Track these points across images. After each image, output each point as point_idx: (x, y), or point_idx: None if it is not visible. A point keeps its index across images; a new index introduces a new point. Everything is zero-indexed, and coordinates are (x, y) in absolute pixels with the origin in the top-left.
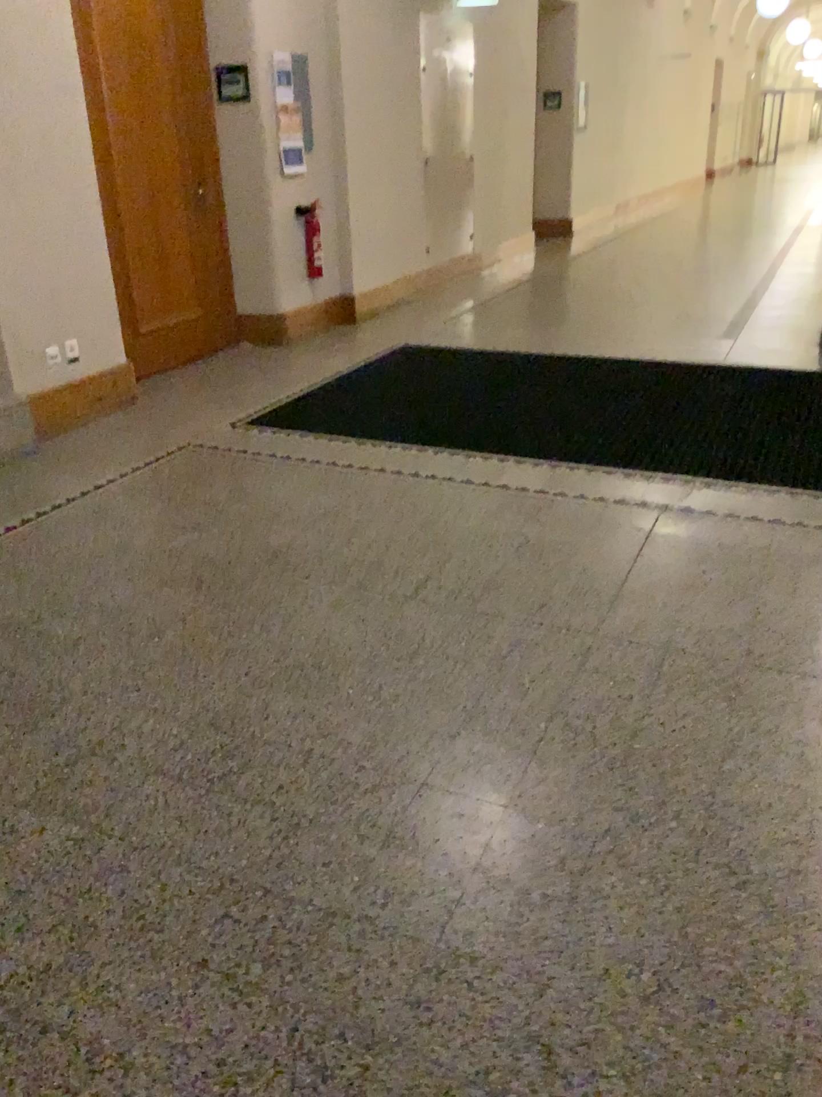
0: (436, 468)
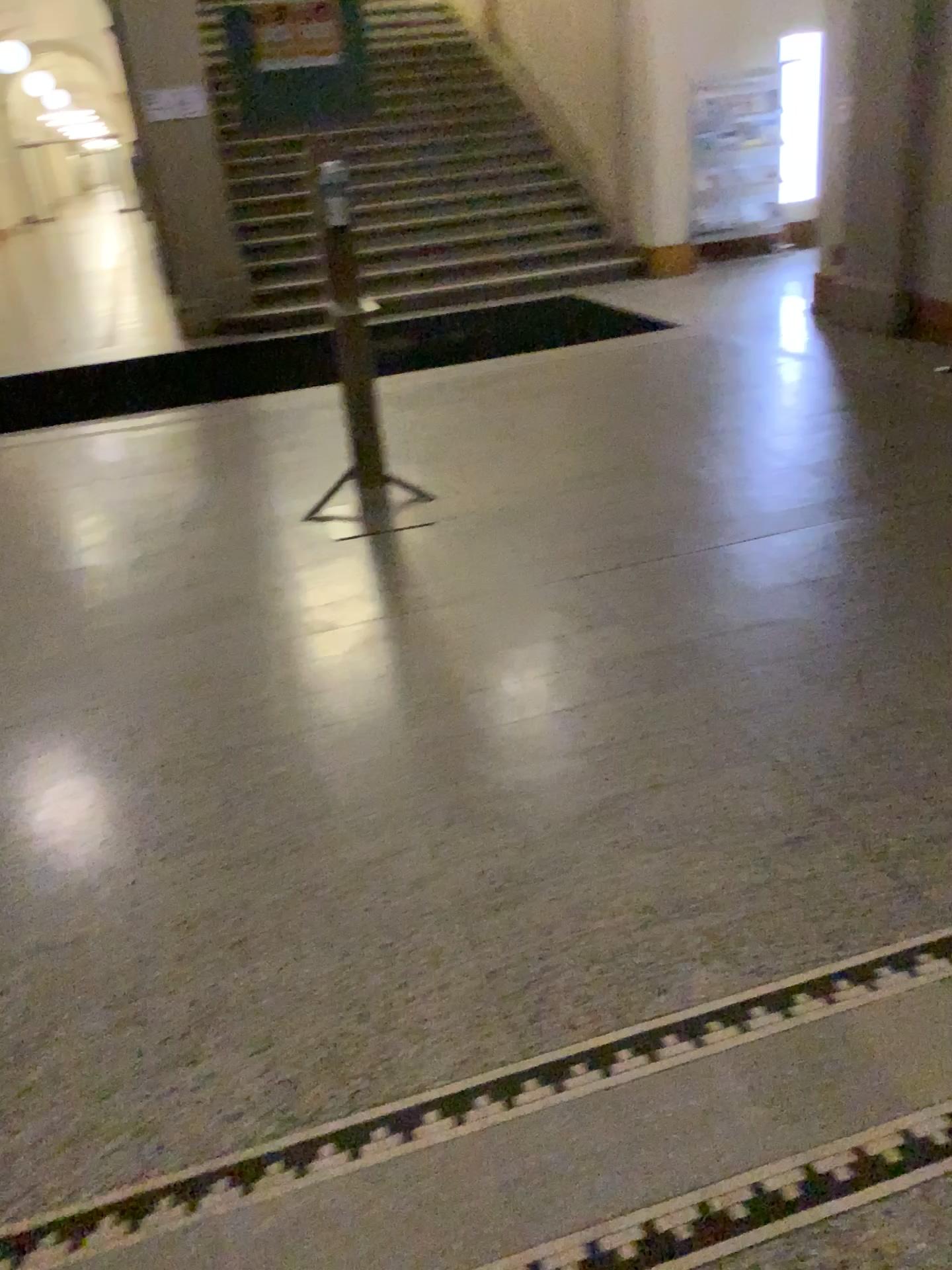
0: None
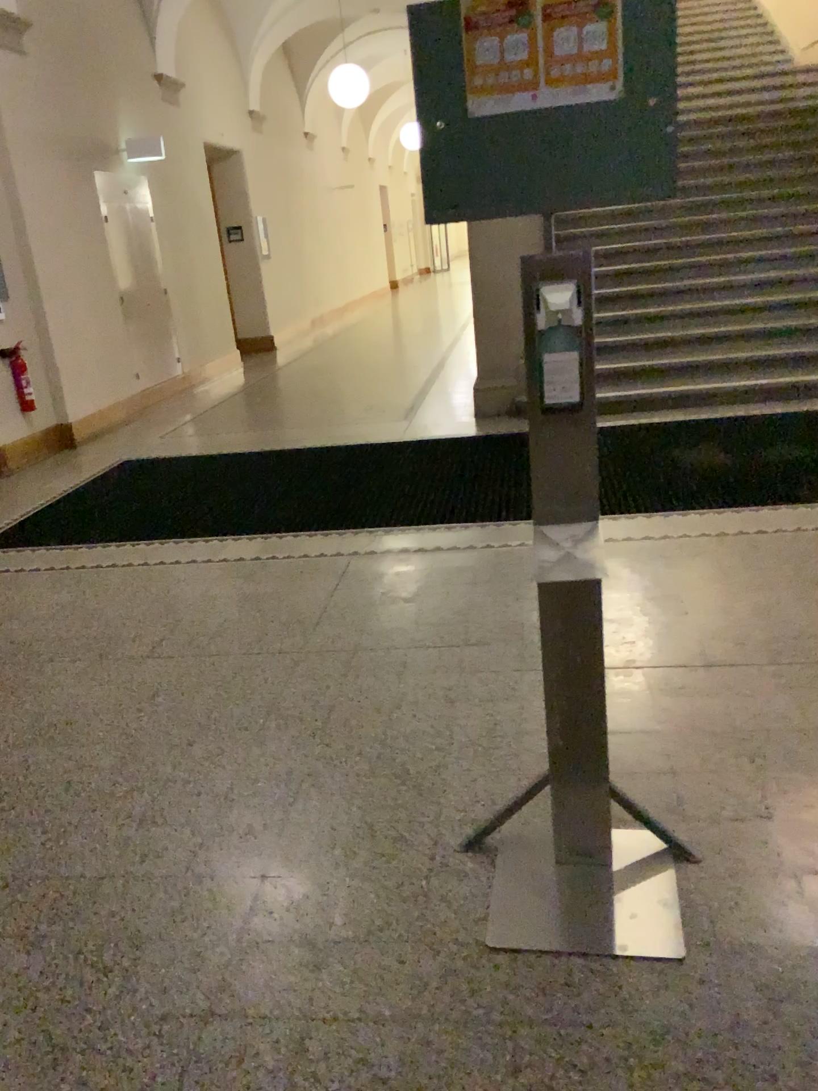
0: (162, 556)
